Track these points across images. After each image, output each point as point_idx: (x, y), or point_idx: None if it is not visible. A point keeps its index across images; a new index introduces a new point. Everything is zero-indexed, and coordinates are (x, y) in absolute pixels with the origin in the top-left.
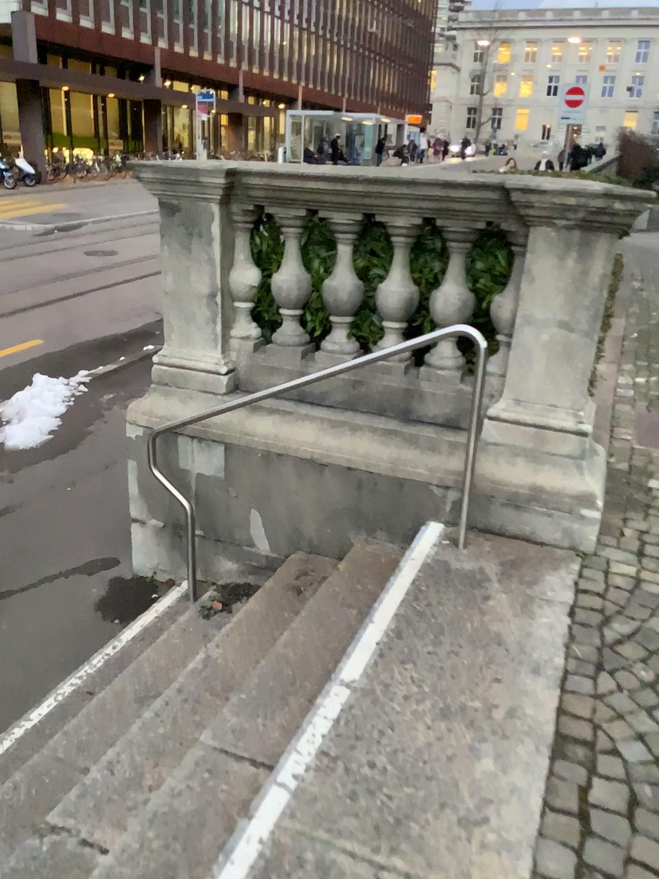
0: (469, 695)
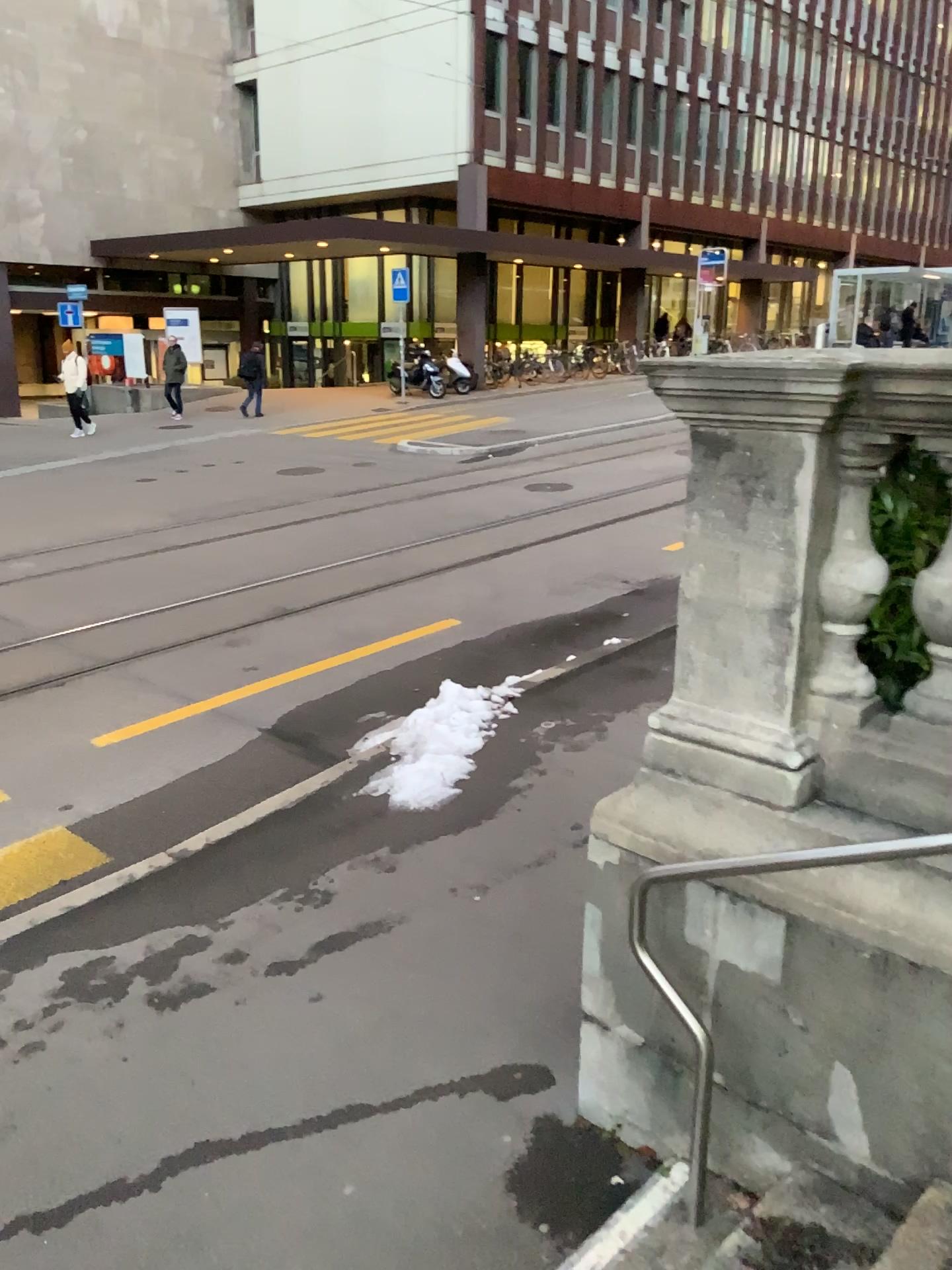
0: None
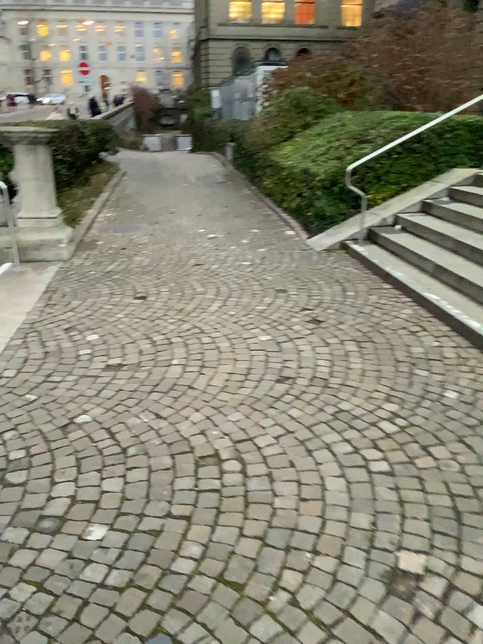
0: (17, 287)
